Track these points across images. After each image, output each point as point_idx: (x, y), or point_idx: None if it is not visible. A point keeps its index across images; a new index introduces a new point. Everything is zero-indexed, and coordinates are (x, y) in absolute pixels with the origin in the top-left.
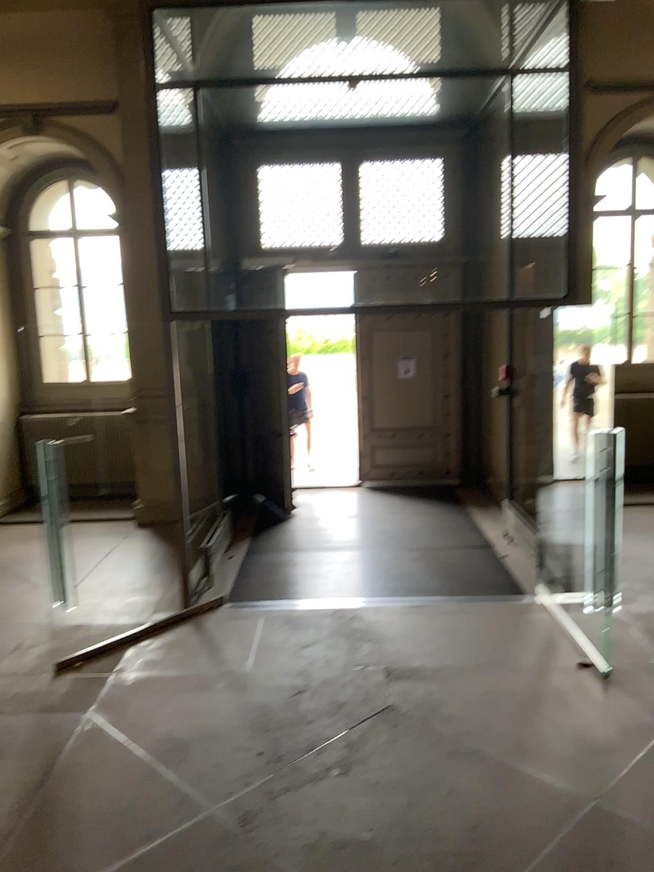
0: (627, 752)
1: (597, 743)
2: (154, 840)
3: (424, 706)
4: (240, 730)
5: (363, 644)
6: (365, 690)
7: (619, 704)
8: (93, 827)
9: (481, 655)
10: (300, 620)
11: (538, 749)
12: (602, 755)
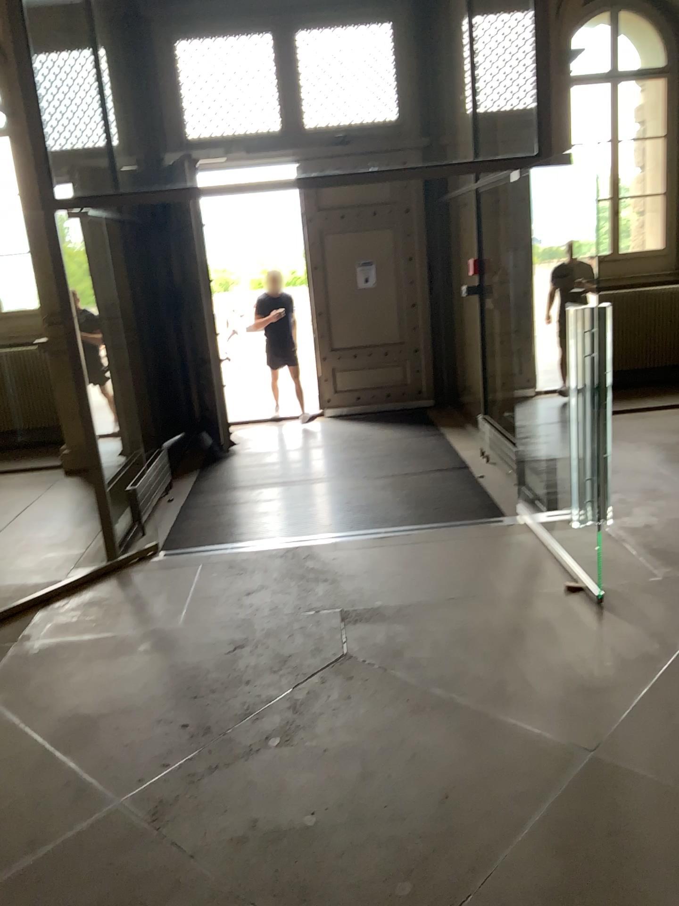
0: (627, 689)
1: (590, 681)
2: (41, 849)
3: (386, 652)
4: (162, 700)
5: (317, 586)
6: (316, 639)
7: (615, 632)
8: None
9: (453, 588)
10: (244, 564)
11: (520, 694)
12: (597, 695)
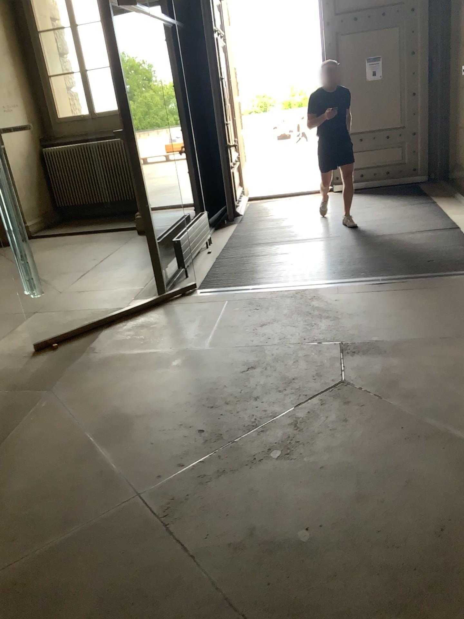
0: None
1: None
2: (70, 530)
3: (381, 383)
4: (184, 409)
5: (320, 322)
6: (317, 367)
7: None
8: (15, 511)
9: (445, 329)
10: (261, 301)
11: None
12: None
